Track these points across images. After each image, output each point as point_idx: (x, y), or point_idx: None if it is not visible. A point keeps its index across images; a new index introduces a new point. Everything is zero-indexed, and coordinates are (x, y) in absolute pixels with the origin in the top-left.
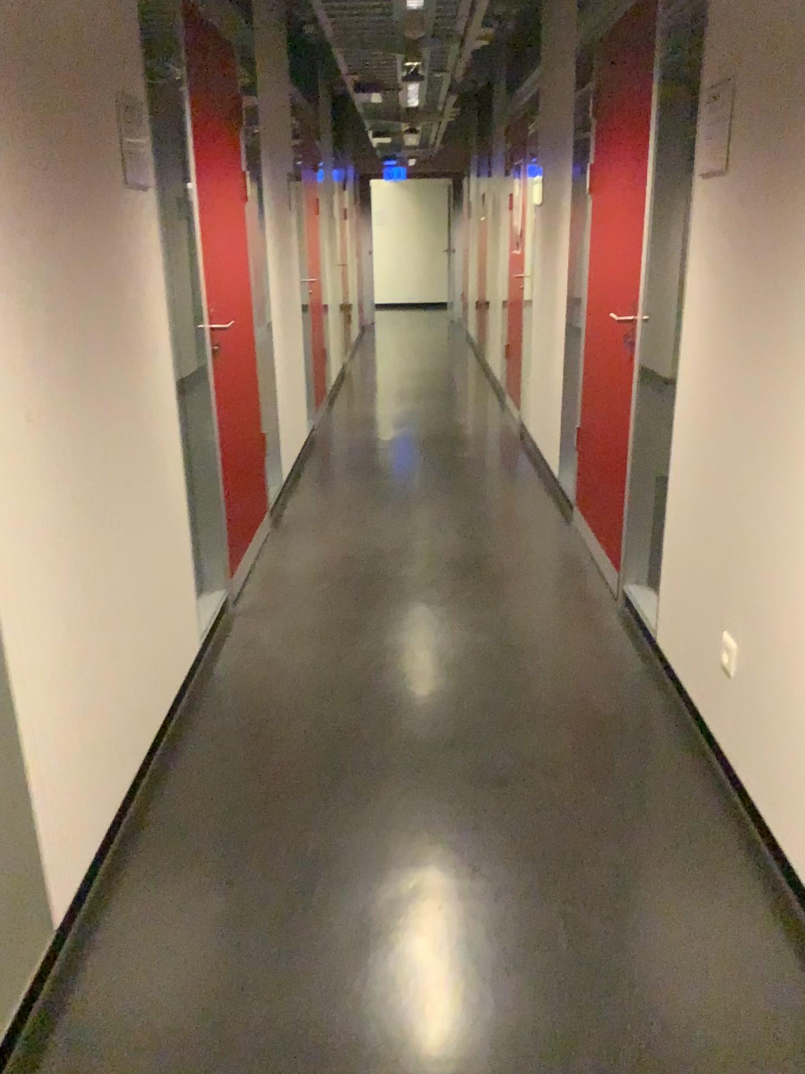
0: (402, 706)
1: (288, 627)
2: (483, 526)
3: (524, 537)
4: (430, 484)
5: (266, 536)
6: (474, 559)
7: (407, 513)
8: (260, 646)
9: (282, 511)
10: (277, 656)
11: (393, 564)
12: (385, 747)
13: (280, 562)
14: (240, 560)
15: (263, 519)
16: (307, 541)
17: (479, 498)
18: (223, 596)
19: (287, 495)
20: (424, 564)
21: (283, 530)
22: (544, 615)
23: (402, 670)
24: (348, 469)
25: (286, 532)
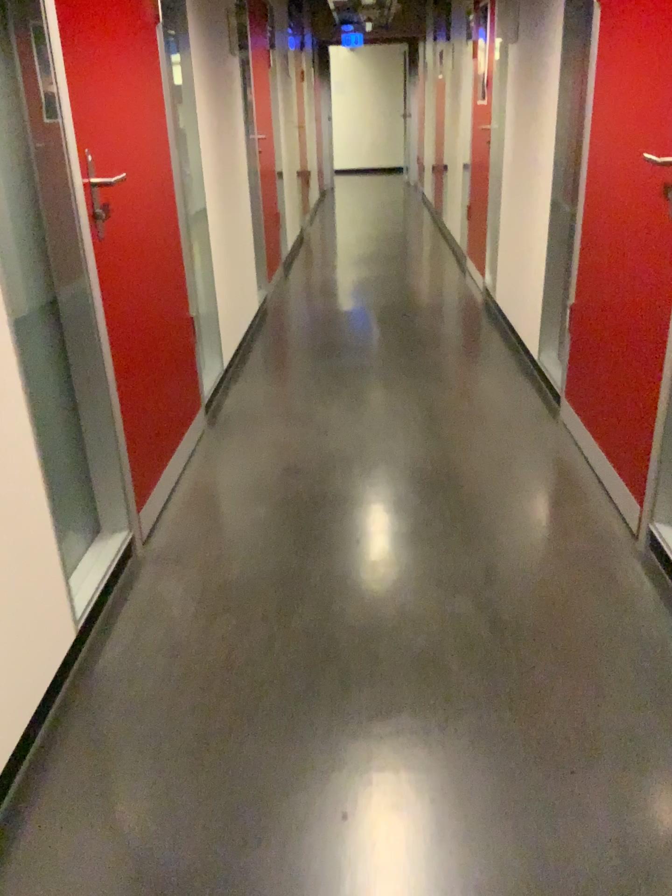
0: (351, 747)
1: (206, 584)
2: (451, 425)
3: (503, 442)
4: (389, 367)
5: (198, 438)
6: (444, 475)
7: (363, 407)
8: (165, 621)
9: (221, 403)
10: (185, 639)
11: (345, 481)
12: (323, 847)
13: (209, 478)
14: (156, 481)
15: (192, 419)
16: (244, 447)
17: (444, 385)
18: (126, 538)
19: (229, 382)
20: (383, 482)
21: (218, 430)
22: (541, 568)
23: (353, 669)
24: (298, 350)
25: (222, 432)
